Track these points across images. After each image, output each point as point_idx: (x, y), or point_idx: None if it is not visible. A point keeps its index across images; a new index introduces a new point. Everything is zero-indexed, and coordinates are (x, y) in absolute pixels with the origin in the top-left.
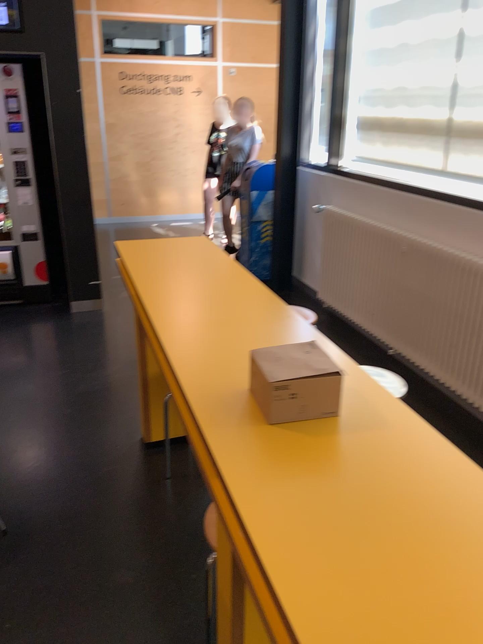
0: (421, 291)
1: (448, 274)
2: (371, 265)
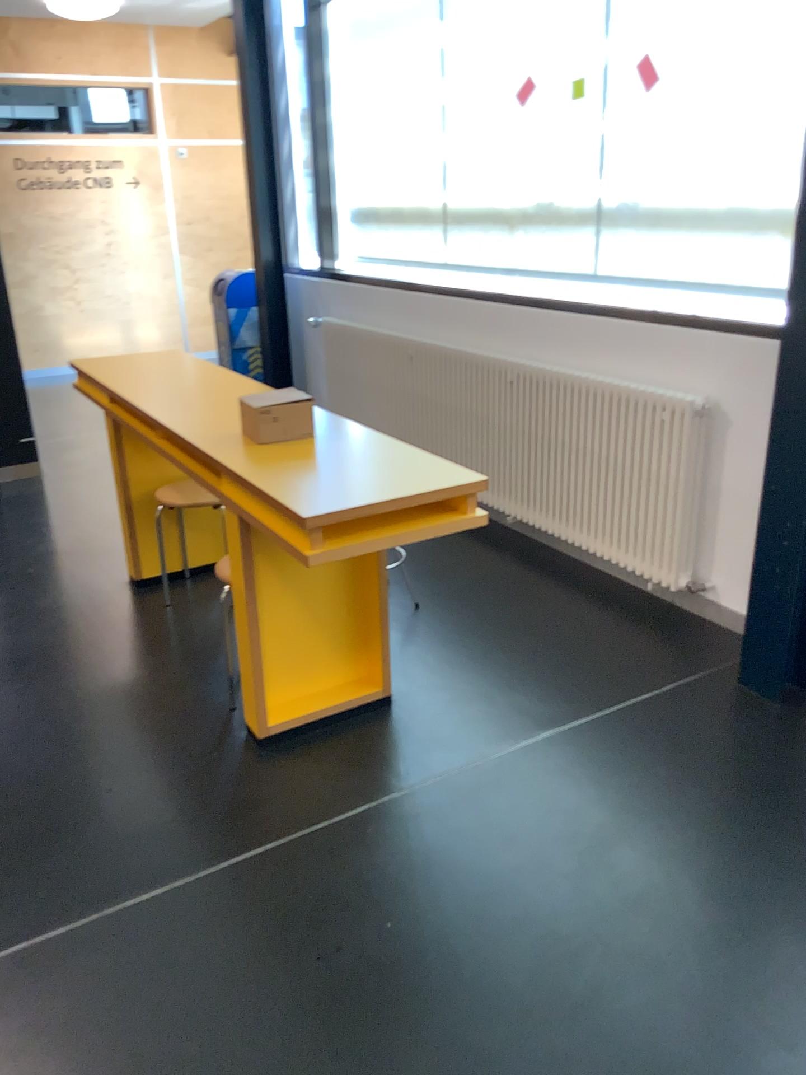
0: (433, 396)
1: (454, 369)
2: (381, 378)
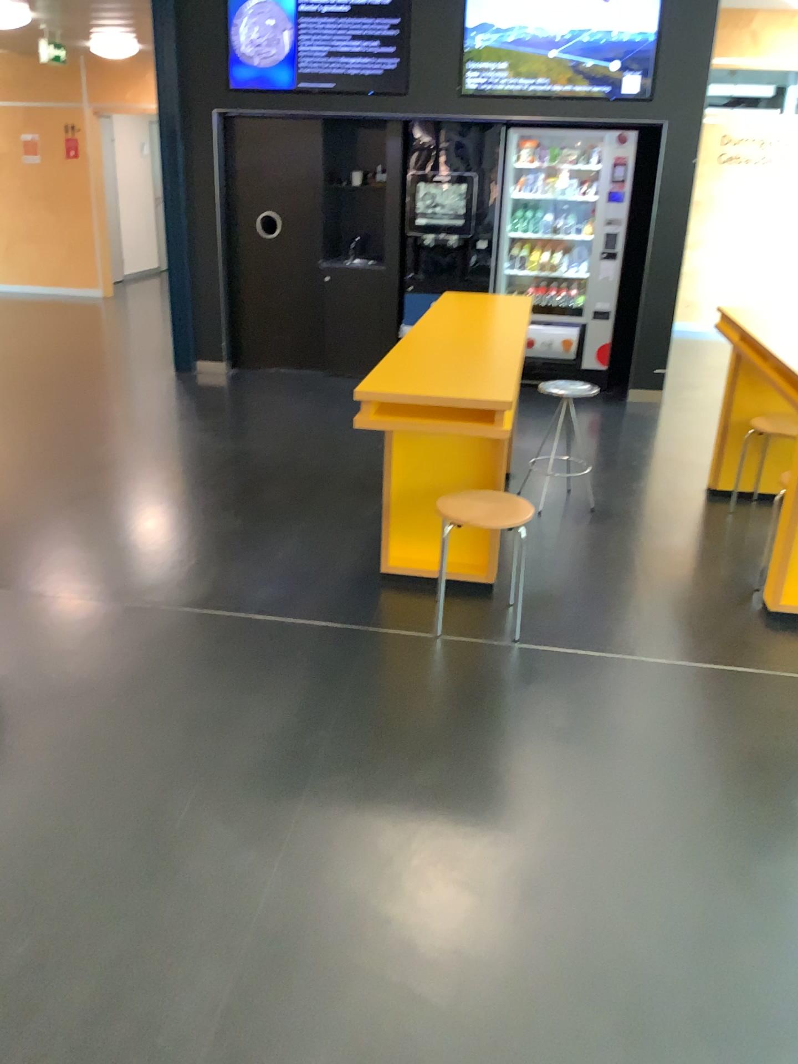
0: None
1: None
2: None
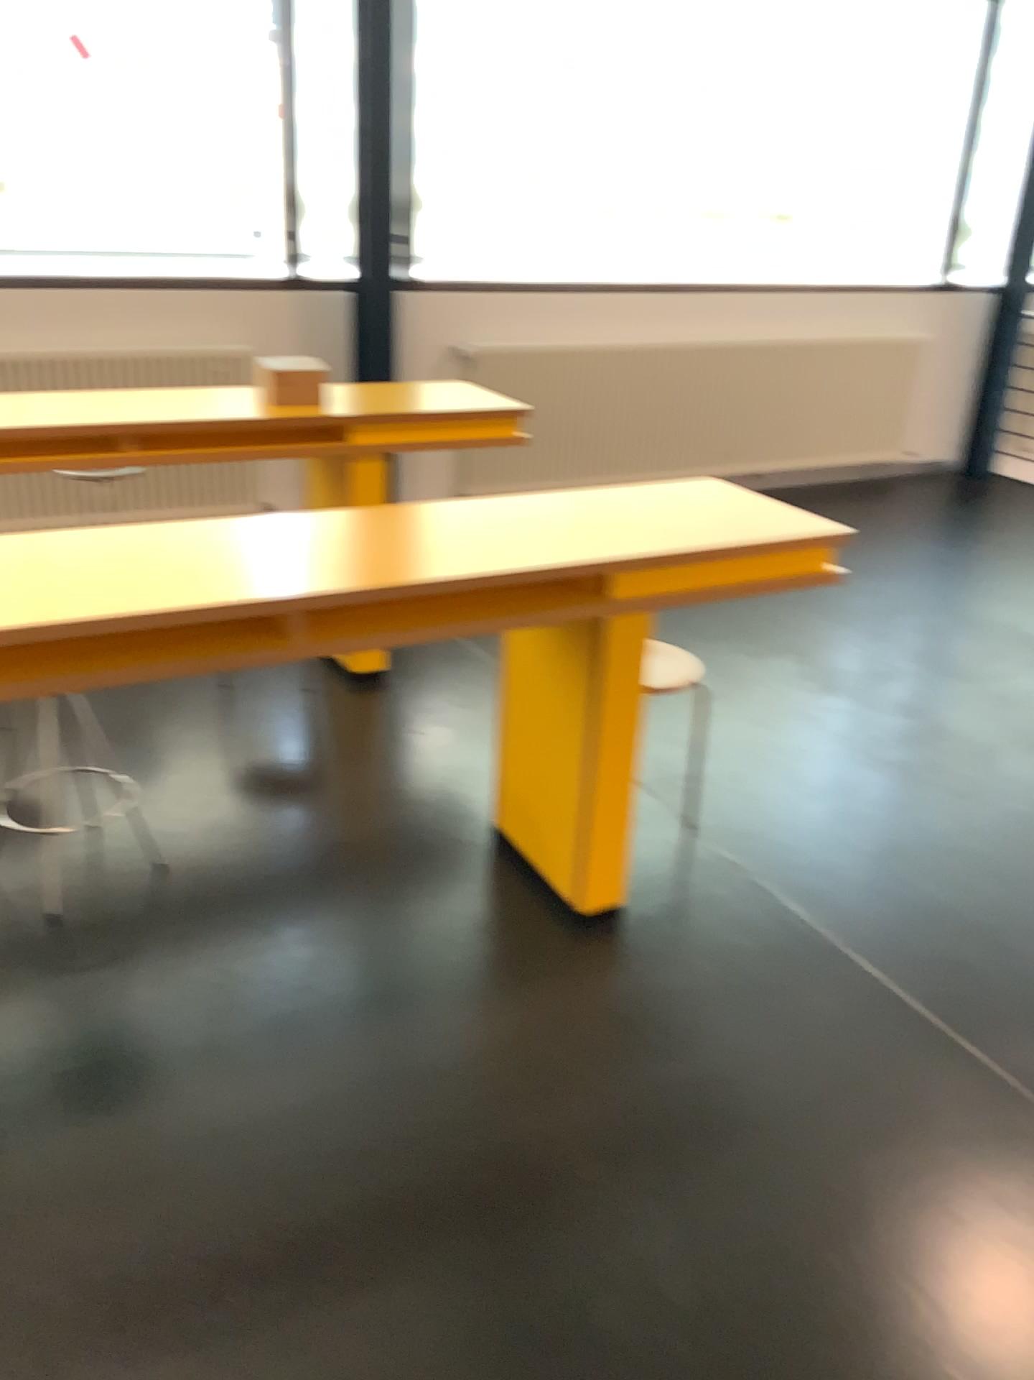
0: None
1: None
2: None
